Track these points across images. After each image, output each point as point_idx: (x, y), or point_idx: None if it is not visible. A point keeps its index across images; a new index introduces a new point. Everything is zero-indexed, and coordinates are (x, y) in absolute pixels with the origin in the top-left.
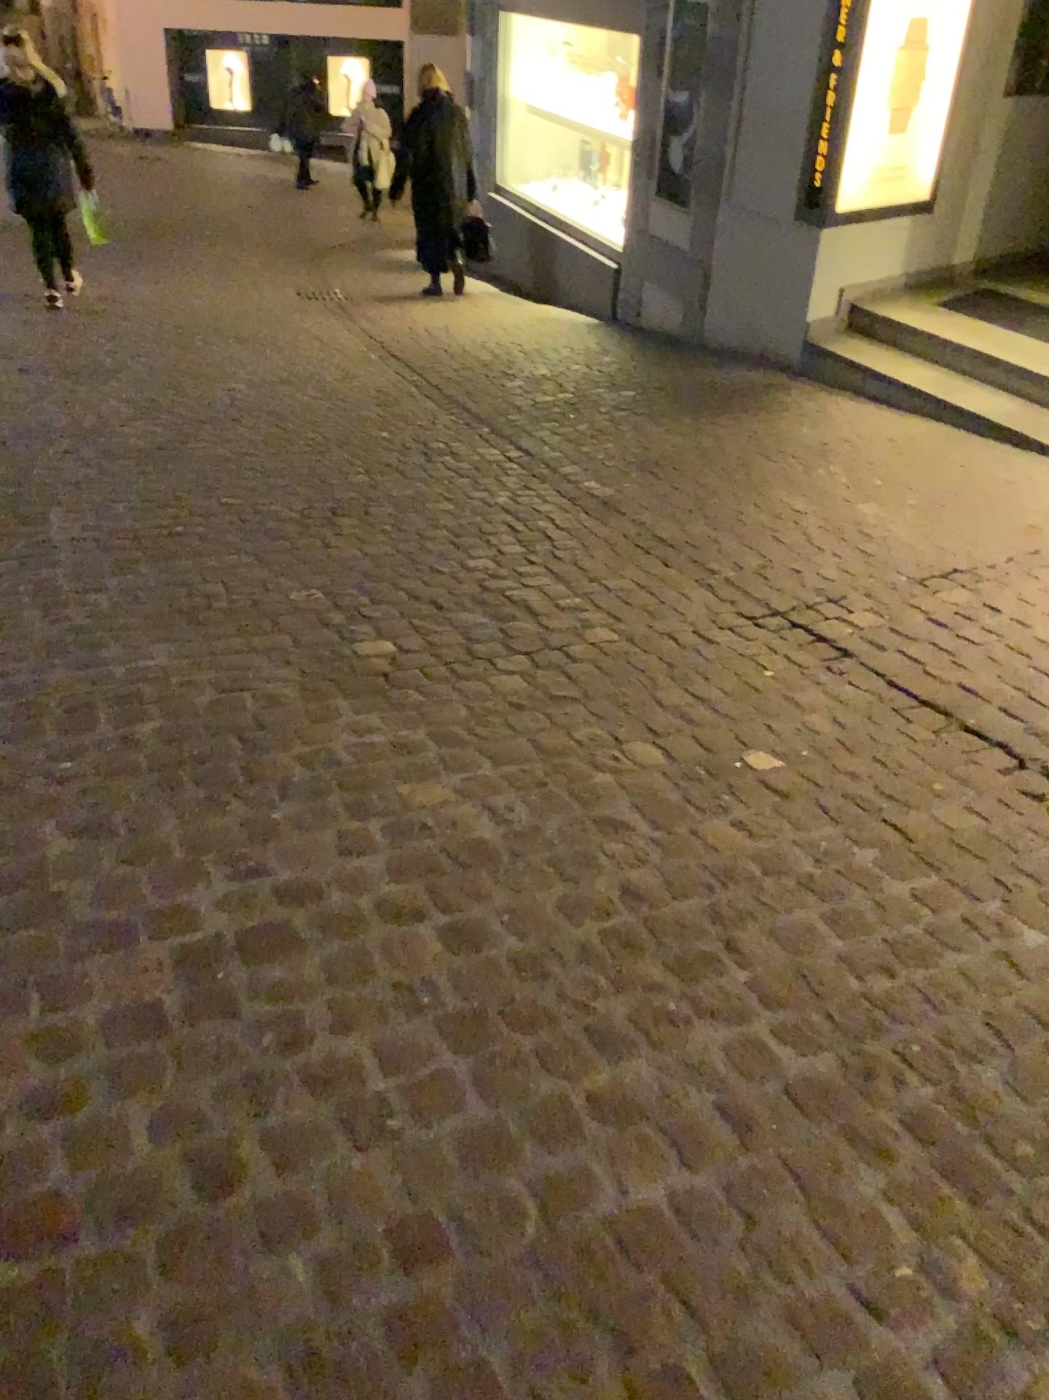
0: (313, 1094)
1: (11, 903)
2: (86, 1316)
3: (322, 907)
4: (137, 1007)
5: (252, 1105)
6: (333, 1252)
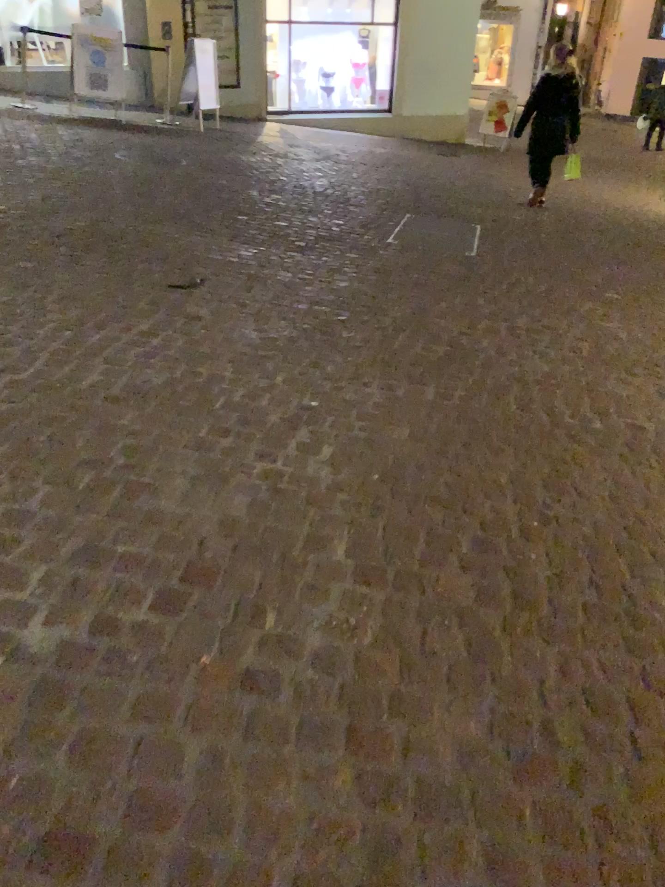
0: (537, 355)
1: (468, 308)
2: (468, 359)
3: (557, 333)
4: (496, 330)
5: (519, 351)
6: (529, 372)
